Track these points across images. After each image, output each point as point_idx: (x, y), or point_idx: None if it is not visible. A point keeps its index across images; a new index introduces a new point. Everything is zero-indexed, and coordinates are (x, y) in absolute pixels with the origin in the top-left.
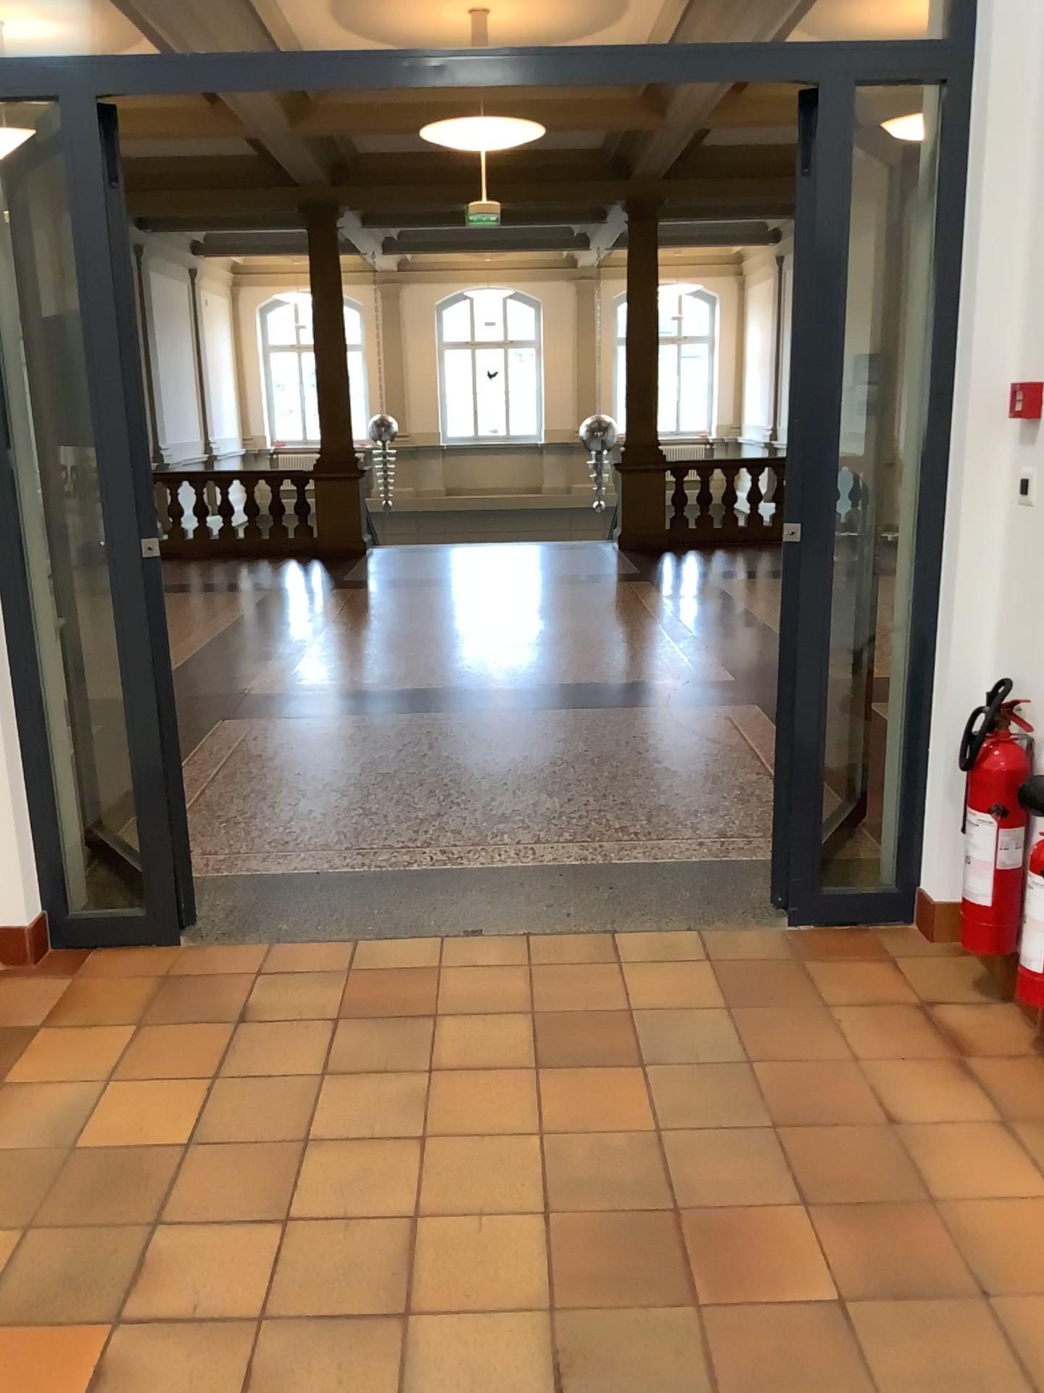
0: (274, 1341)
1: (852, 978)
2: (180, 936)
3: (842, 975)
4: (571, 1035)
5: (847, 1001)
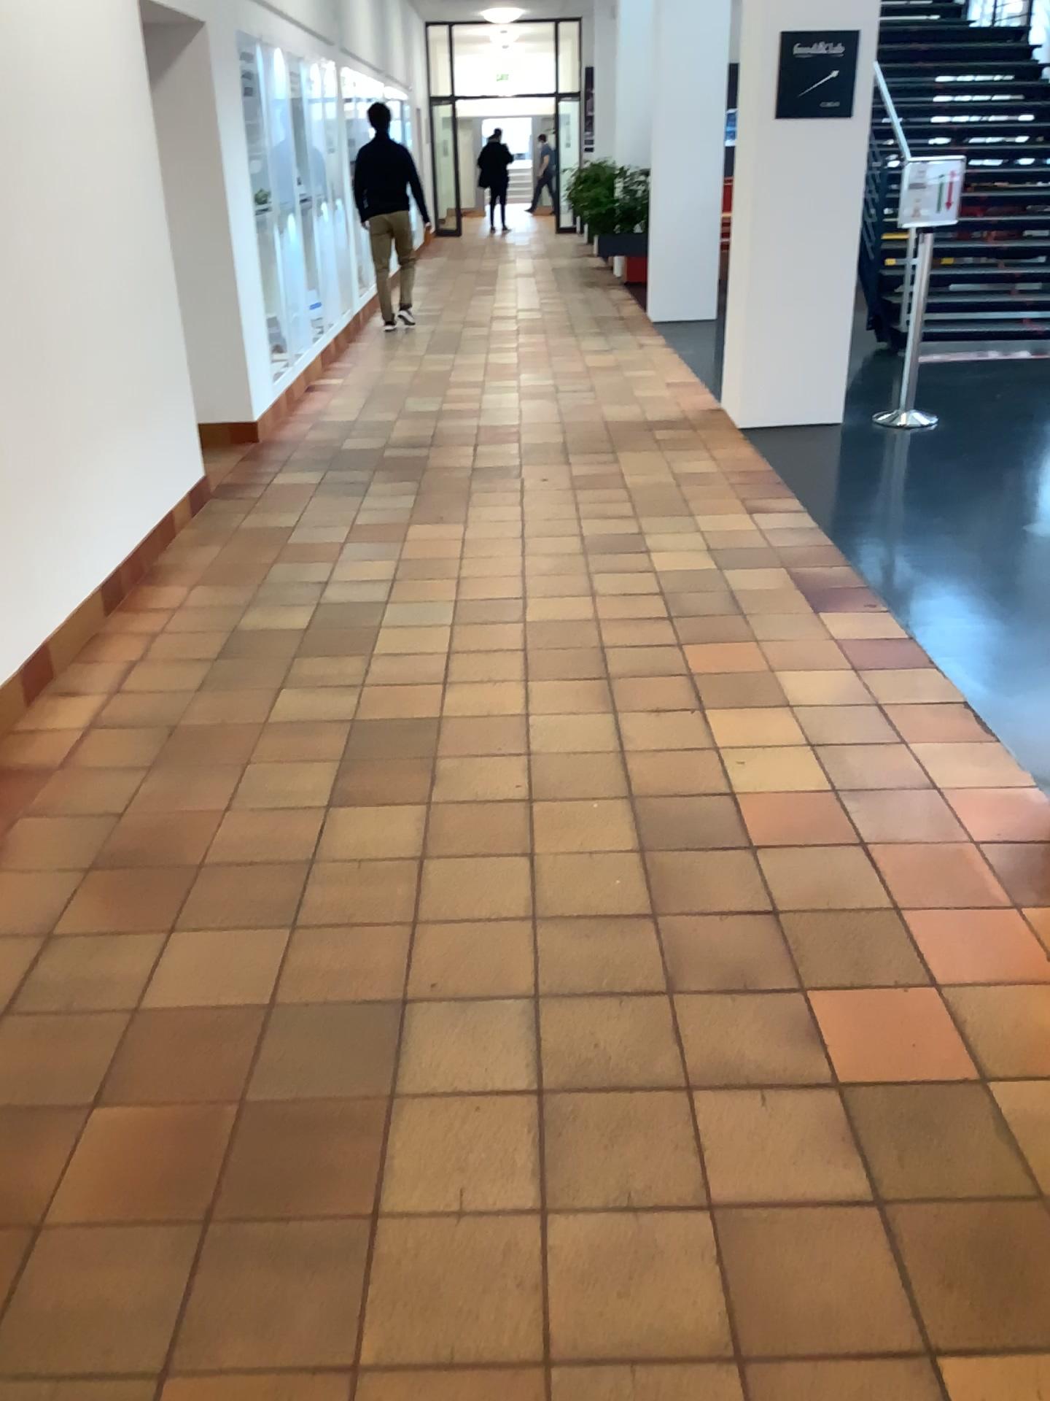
0: (660, 1060)
1: None
2: None
3: None
4: None
5: None
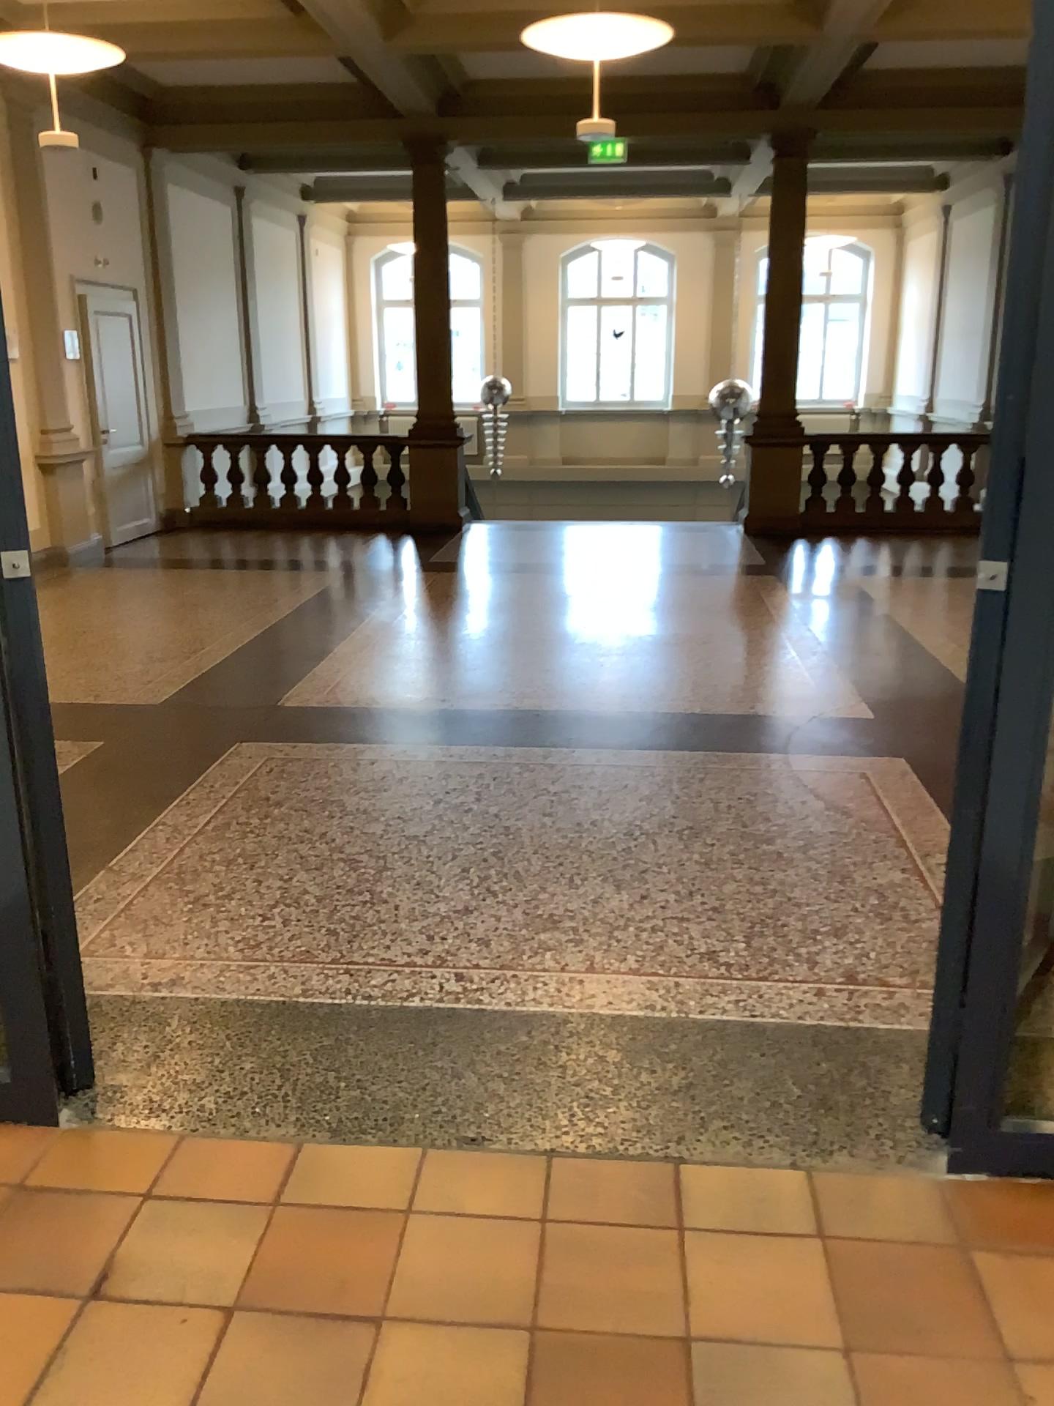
0: None
1: (1051, 1303)
2: (57, 1116)
3: (1035, 1296)
4: (586, 1395)
5: (1046, 1363)
